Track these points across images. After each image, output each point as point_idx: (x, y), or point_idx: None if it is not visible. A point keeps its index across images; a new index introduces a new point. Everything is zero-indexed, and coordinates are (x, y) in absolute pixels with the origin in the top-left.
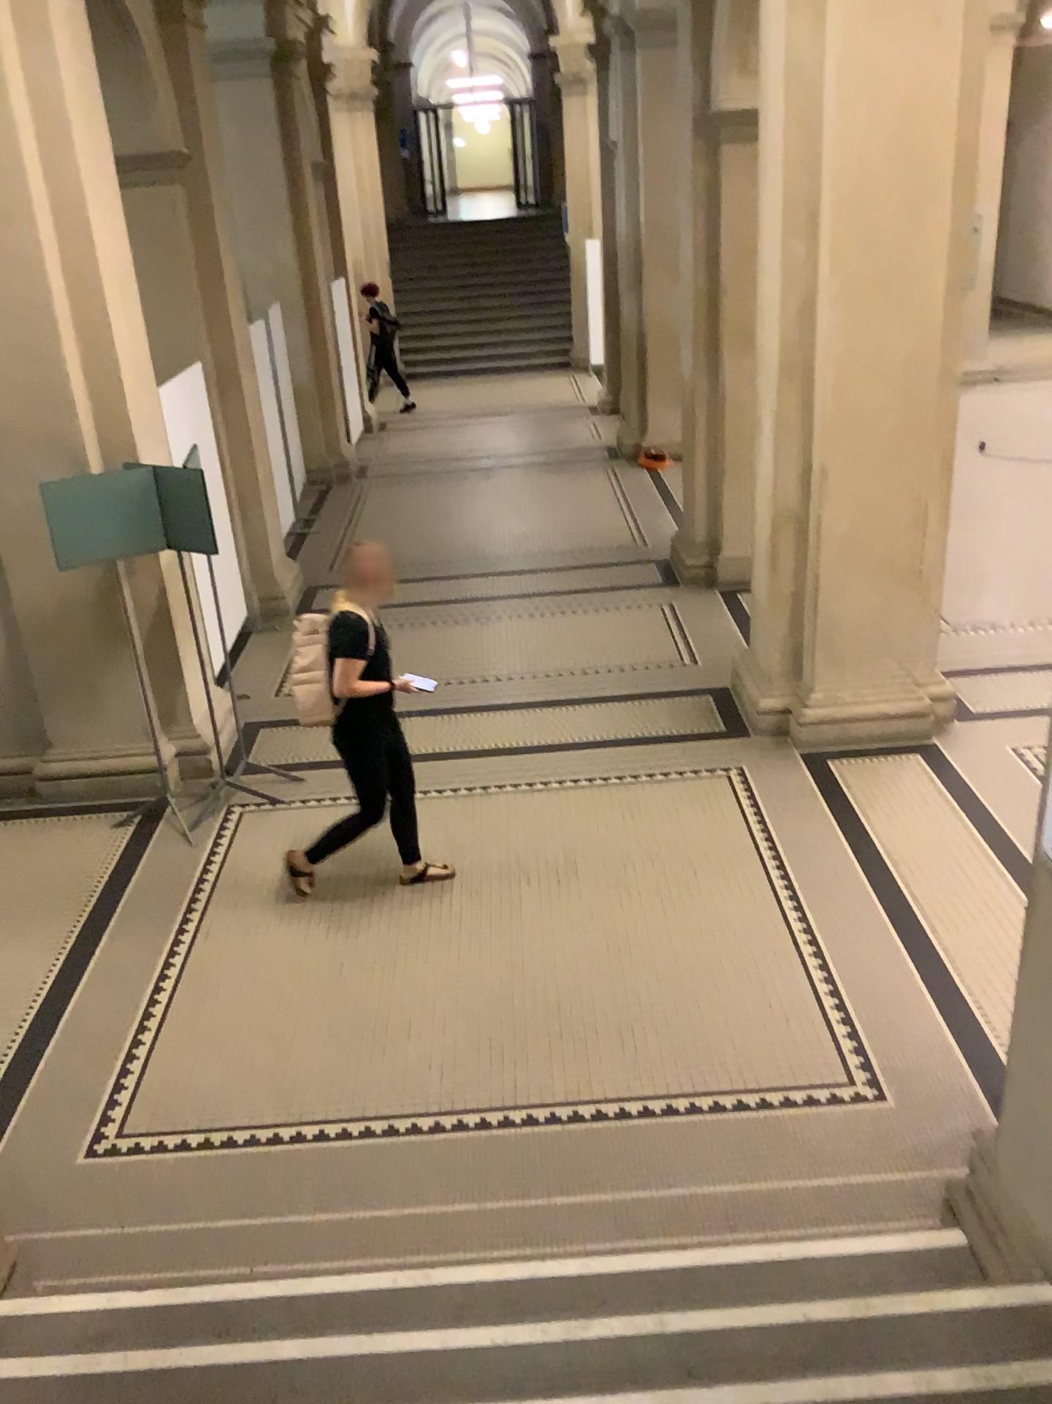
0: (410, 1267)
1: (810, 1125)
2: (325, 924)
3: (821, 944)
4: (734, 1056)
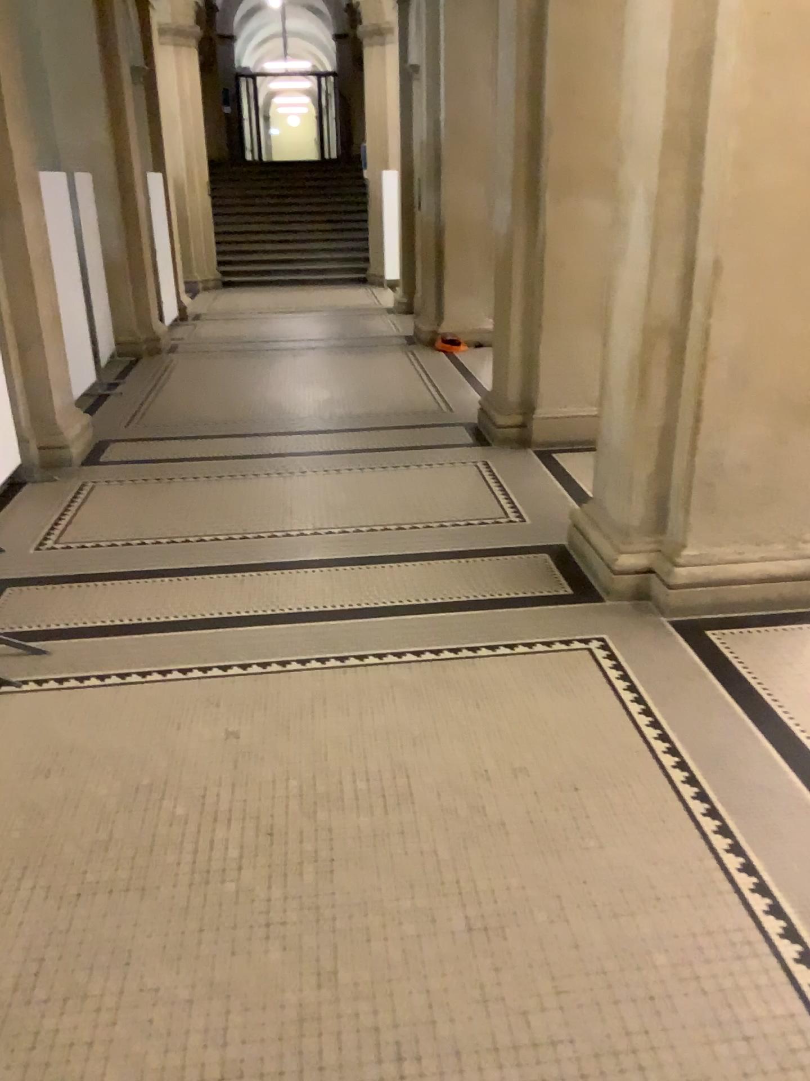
0: None
1: None
2: (29, 882)
3: (790, 914)
4: None
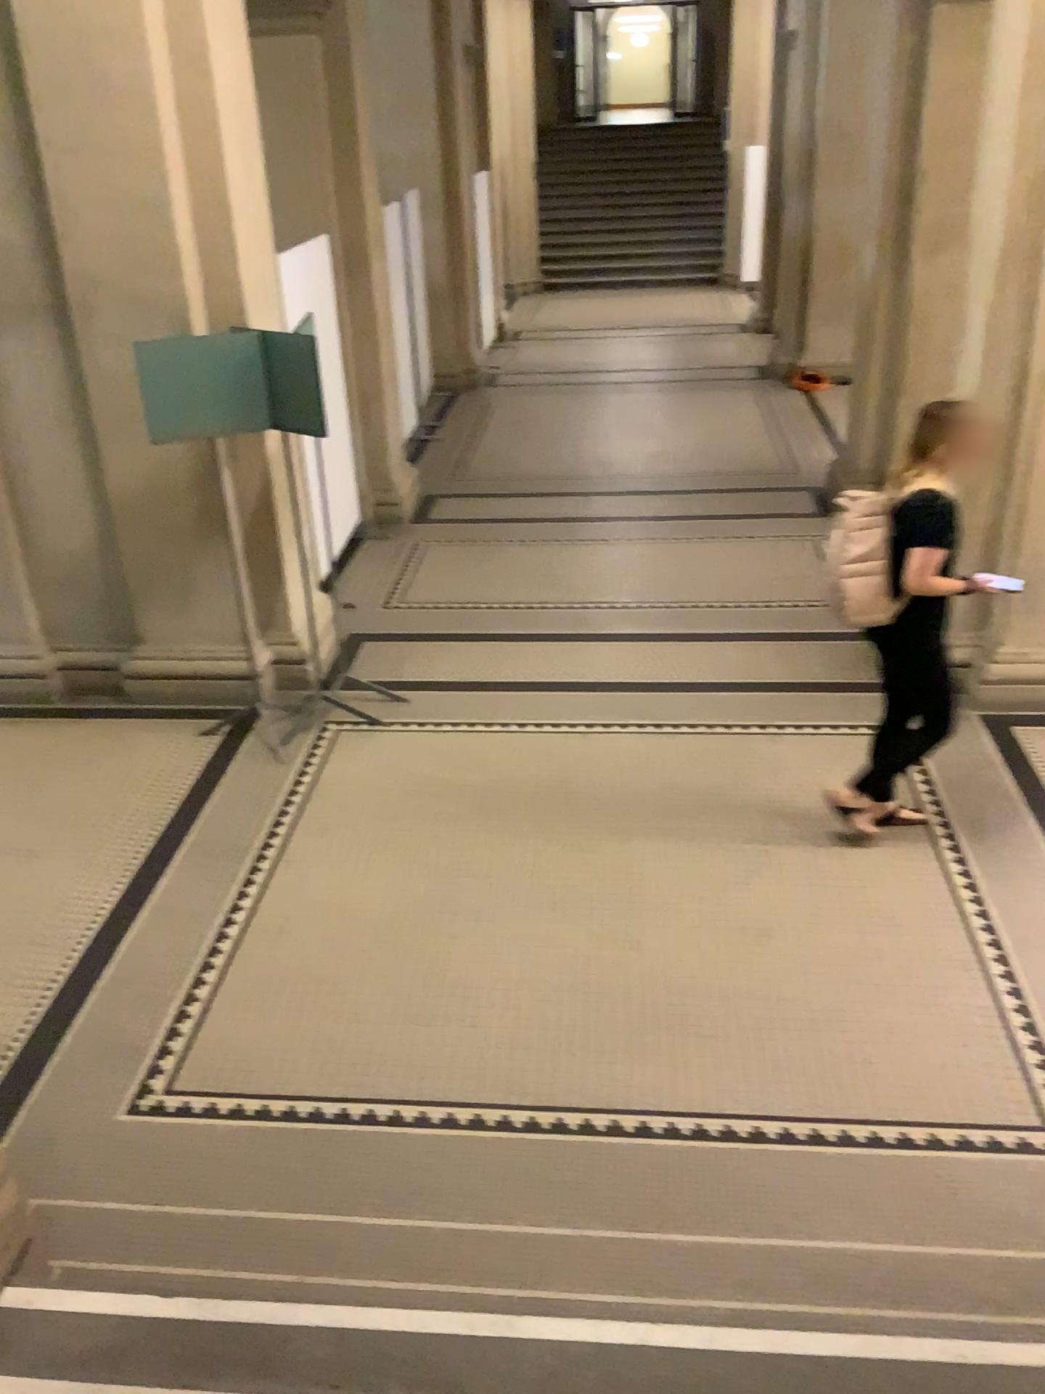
0: (493, 1308)
1: (997, 1176)
2: (421, 866)
3: (1008, 946)
4: (899, 1075)
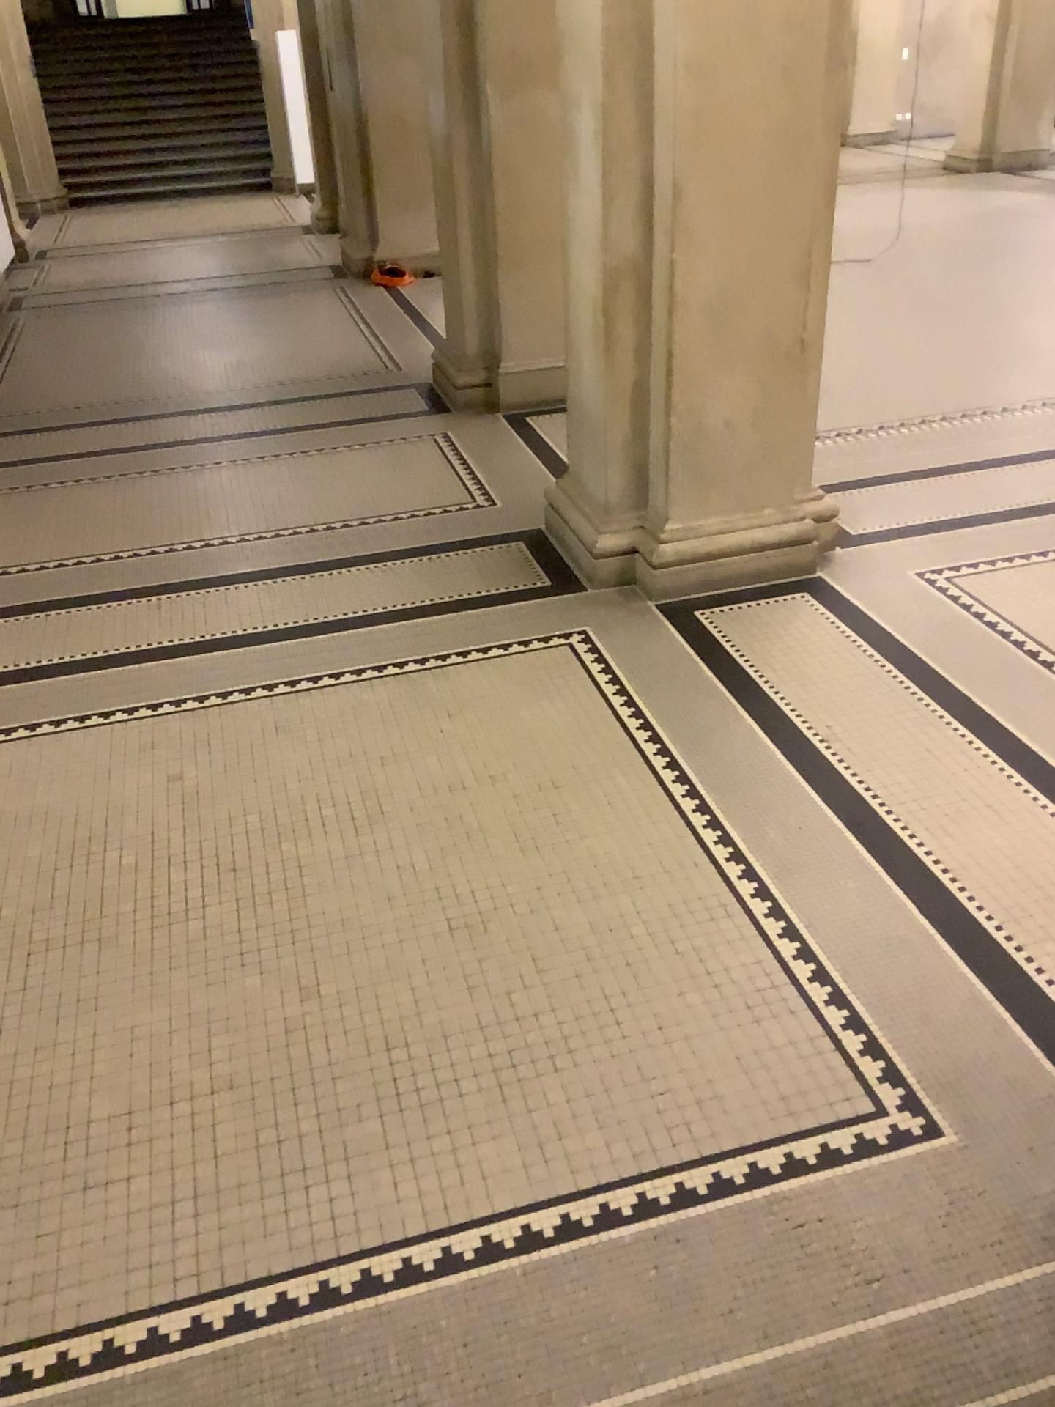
0: None
1: (843, 1207)
2: None
3: (766, 879)
4: (687, 1092)
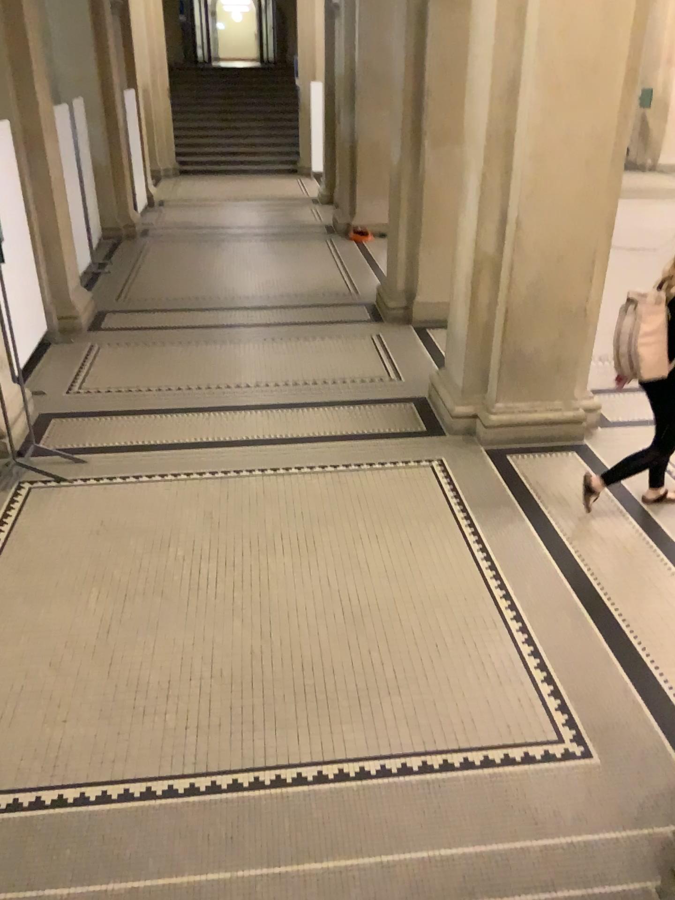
0: None
1: (530, 784)
2: (97, 589)
3: (519, 610)
4: (457, 714)
